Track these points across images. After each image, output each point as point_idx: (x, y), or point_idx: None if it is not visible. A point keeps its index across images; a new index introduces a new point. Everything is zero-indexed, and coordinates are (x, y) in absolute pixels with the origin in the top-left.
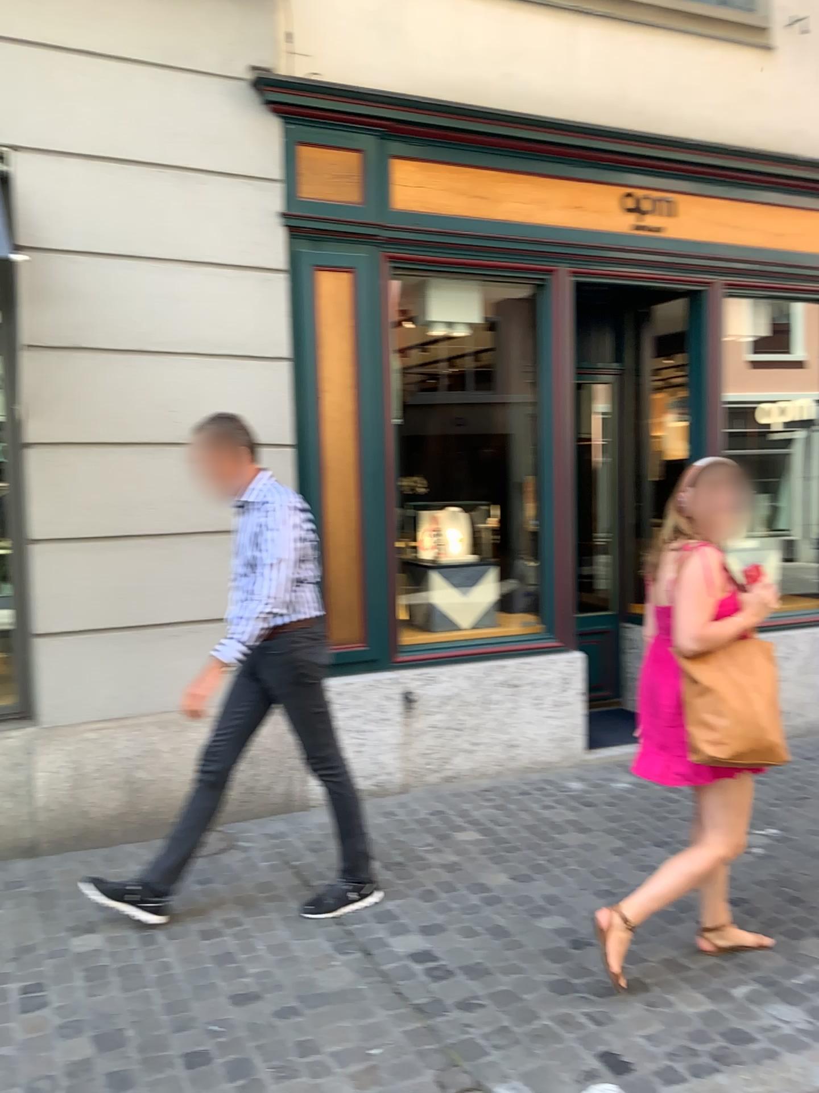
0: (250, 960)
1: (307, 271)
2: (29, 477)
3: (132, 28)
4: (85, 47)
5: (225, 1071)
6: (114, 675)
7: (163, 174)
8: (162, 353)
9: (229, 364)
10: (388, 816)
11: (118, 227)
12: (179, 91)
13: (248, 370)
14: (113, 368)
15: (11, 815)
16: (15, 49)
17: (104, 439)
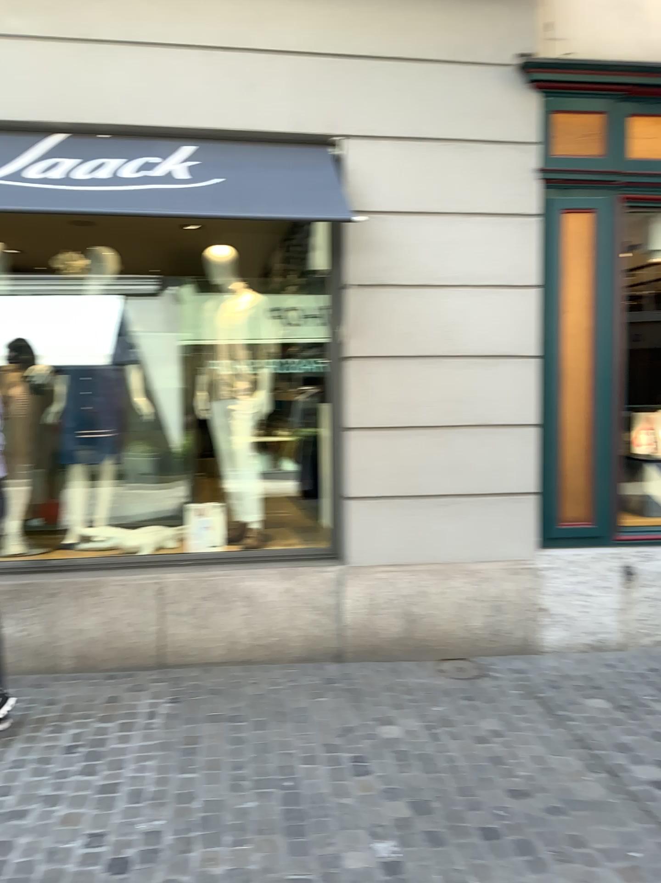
0: (518, 764)
1: (554, 217)
2: (344, 381)
3: (429, 37)
4: (396, 56)
5: (518, 845)
6: (396, 532)
7: (447, 148)
8: (440, 286)
9: (491, 294)
10: (609, 666)
11: (413, 191)
12: (462, 82)
13: (505, 298)
14: (405, 299)
15: (321, 629)
16: (347, 63)
17: (397, 353)
